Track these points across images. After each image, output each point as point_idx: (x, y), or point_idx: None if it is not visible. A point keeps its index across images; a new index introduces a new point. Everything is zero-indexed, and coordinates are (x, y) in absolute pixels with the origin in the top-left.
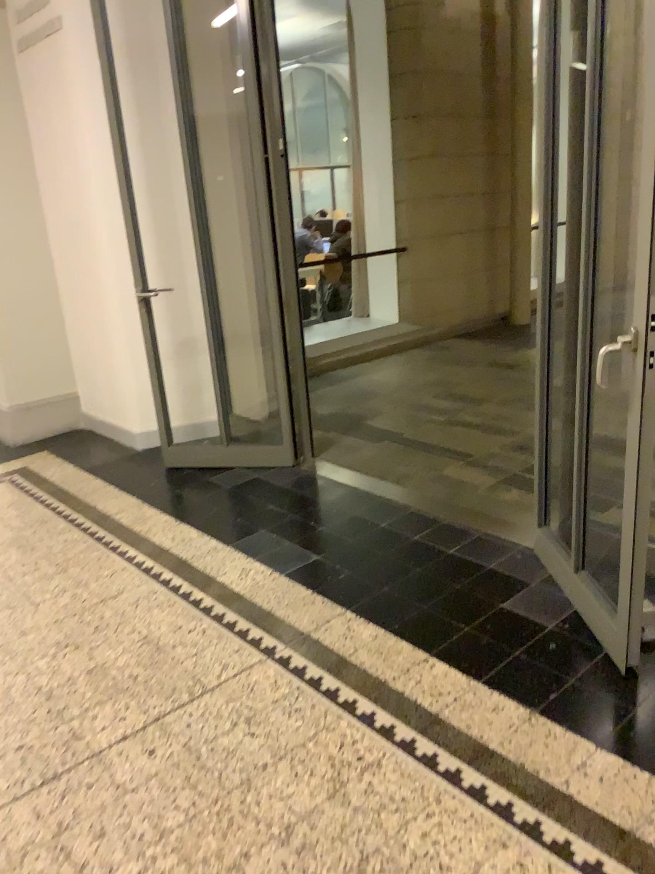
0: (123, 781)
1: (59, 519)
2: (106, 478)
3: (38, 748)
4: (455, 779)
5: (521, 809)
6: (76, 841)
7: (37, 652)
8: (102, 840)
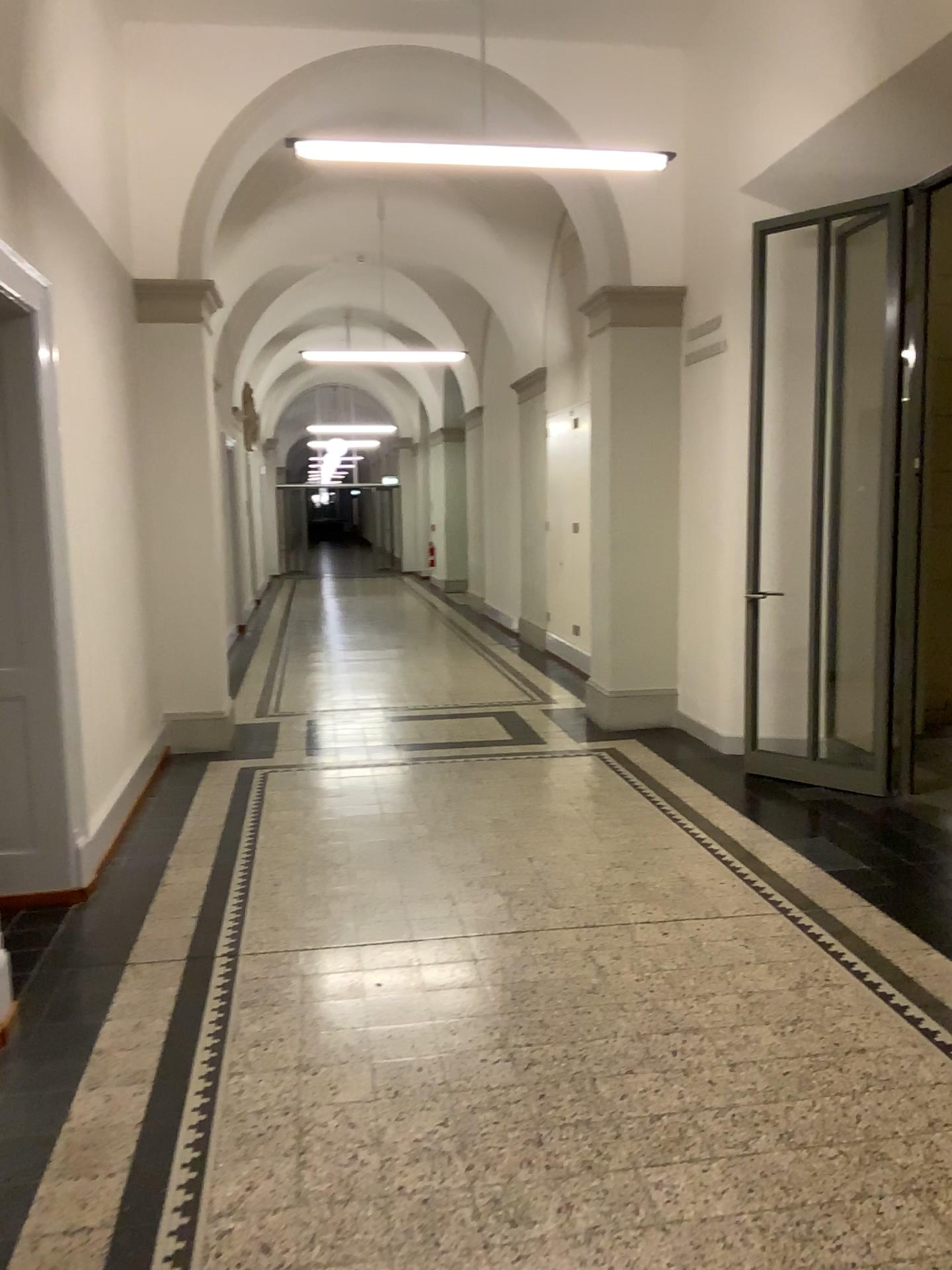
0: (642, 941)
1: (635, 792)
2: (686, 770)
3: (587, 911)
4: (901, 1007)
5: (944, 1033)
6: (602, 956)
7: (597, 866)
8: (619, 959)
